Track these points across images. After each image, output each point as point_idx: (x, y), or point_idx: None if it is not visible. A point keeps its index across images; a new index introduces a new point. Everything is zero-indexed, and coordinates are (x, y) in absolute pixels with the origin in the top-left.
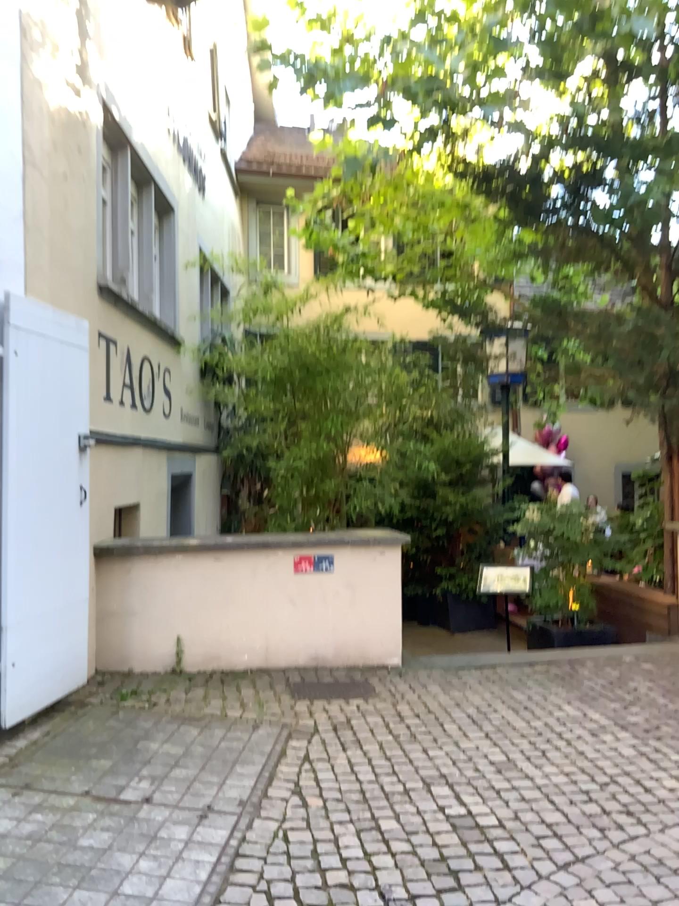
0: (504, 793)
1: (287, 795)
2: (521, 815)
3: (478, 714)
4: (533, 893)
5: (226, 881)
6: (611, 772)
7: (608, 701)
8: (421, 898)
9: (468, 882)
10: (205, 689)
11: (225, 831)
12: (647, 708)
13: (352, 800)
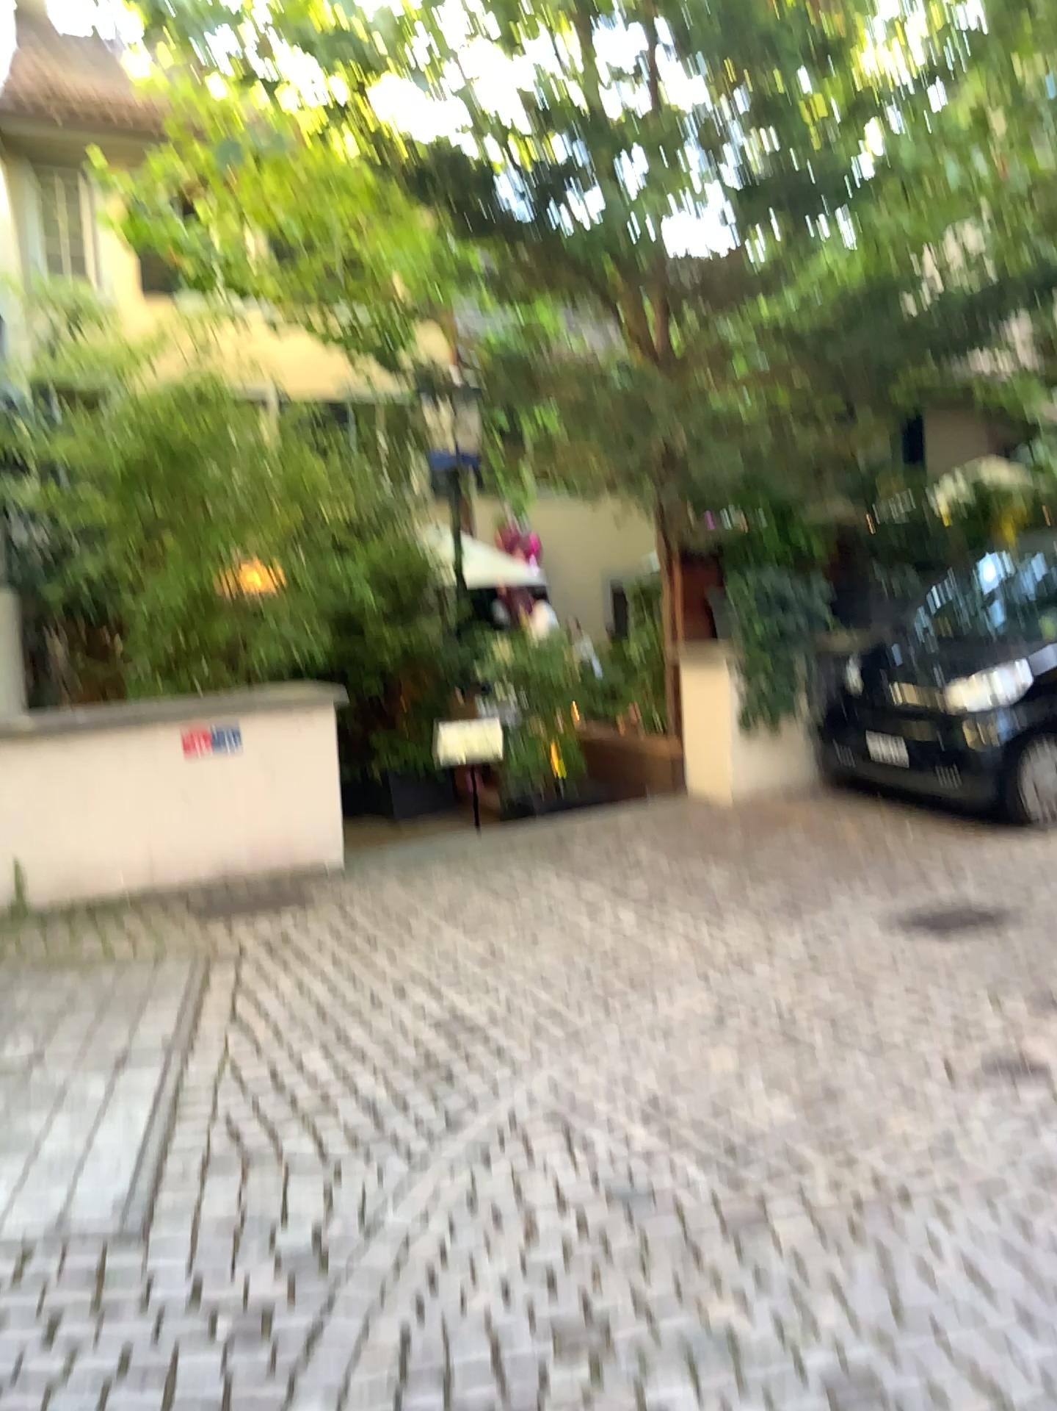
0: (493, 984)
1: (226, 1024)
2: (514, 1002)
3: (451, 908)
4: (535, 1069)
5: (177, 1114)
6: (613, 947)
7: (607, 874)
8: (412, 1092)
9: (463, 1071)
10: (75, 922)
11: (157, 1070)
12: (652, 875)
13: (311, 1018)
